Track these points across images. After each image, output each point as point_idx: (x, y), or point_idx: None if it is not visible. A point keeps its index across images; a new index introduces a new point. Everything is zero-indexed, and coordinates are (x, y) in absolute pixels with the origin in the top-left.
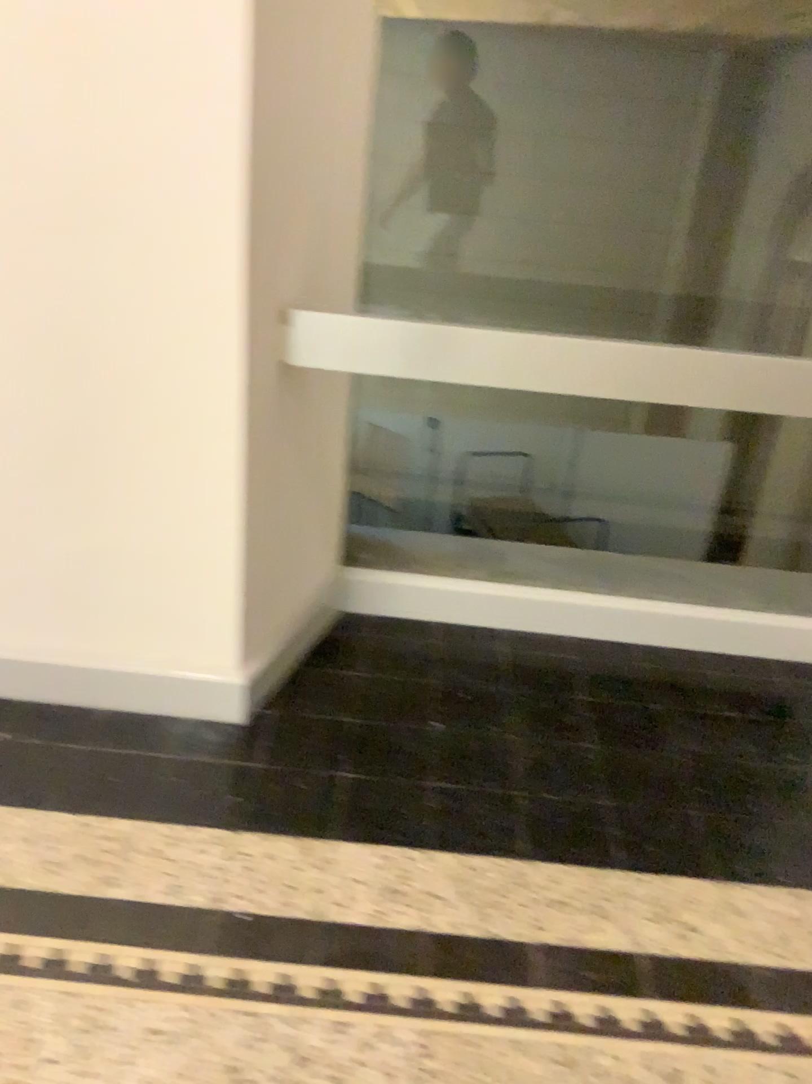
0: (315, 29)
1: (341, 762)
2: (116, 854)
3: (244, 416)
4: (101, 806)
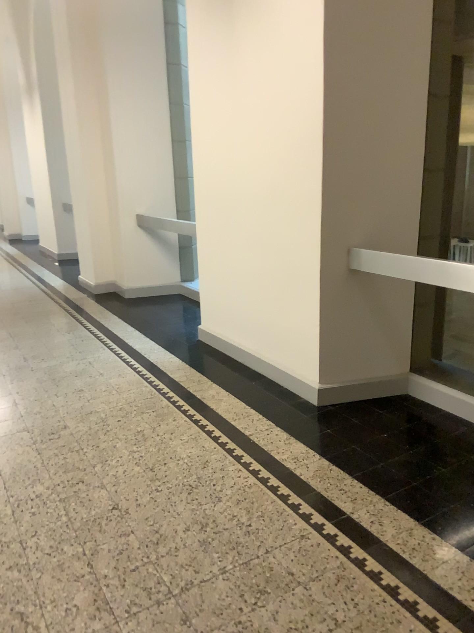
0: (373, 145)
1: (335, 426)
2: (245, 415)
3: (323, 281)
4: (256, 405)
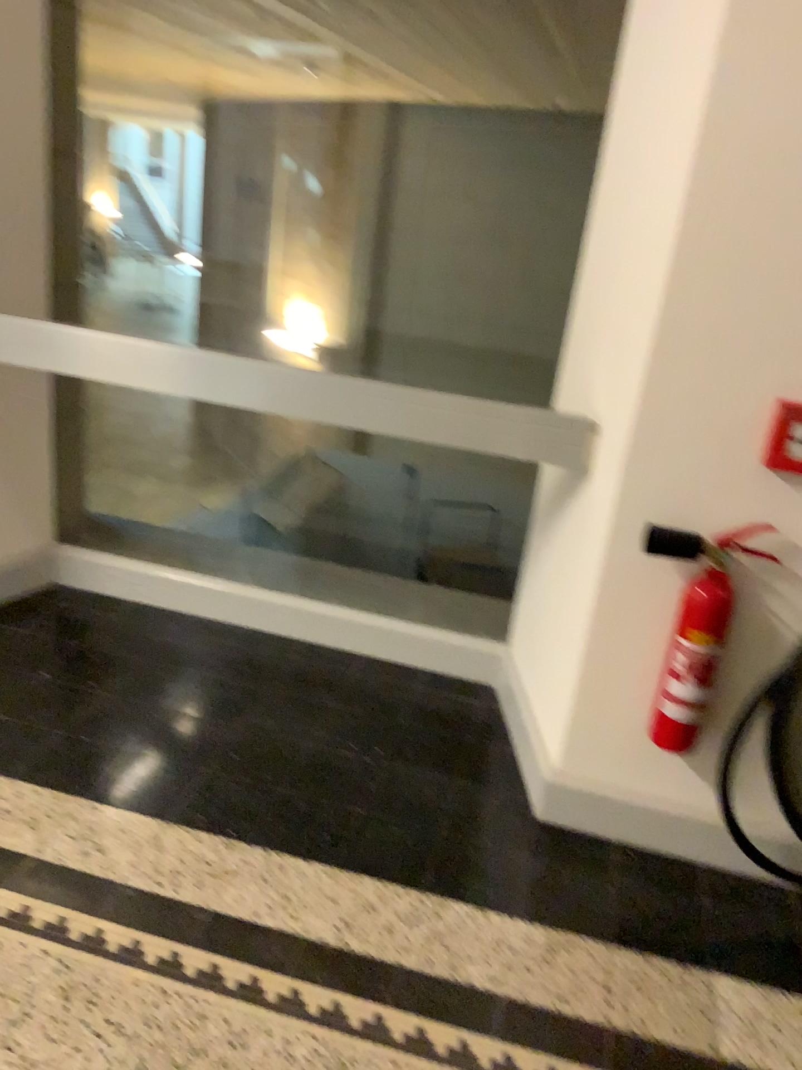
0: None
1: None
2: None
3: None
4: None
